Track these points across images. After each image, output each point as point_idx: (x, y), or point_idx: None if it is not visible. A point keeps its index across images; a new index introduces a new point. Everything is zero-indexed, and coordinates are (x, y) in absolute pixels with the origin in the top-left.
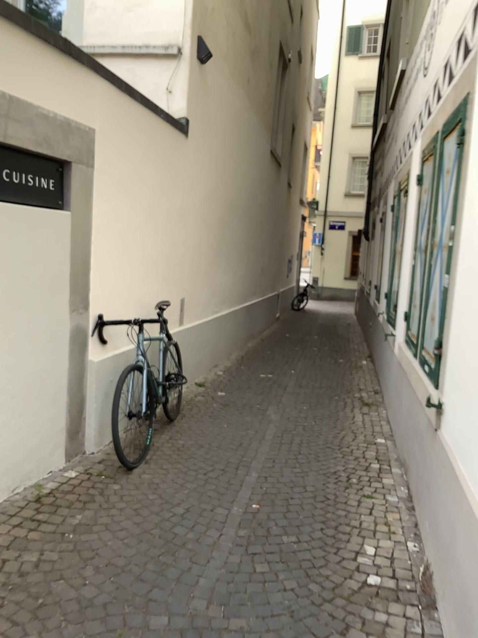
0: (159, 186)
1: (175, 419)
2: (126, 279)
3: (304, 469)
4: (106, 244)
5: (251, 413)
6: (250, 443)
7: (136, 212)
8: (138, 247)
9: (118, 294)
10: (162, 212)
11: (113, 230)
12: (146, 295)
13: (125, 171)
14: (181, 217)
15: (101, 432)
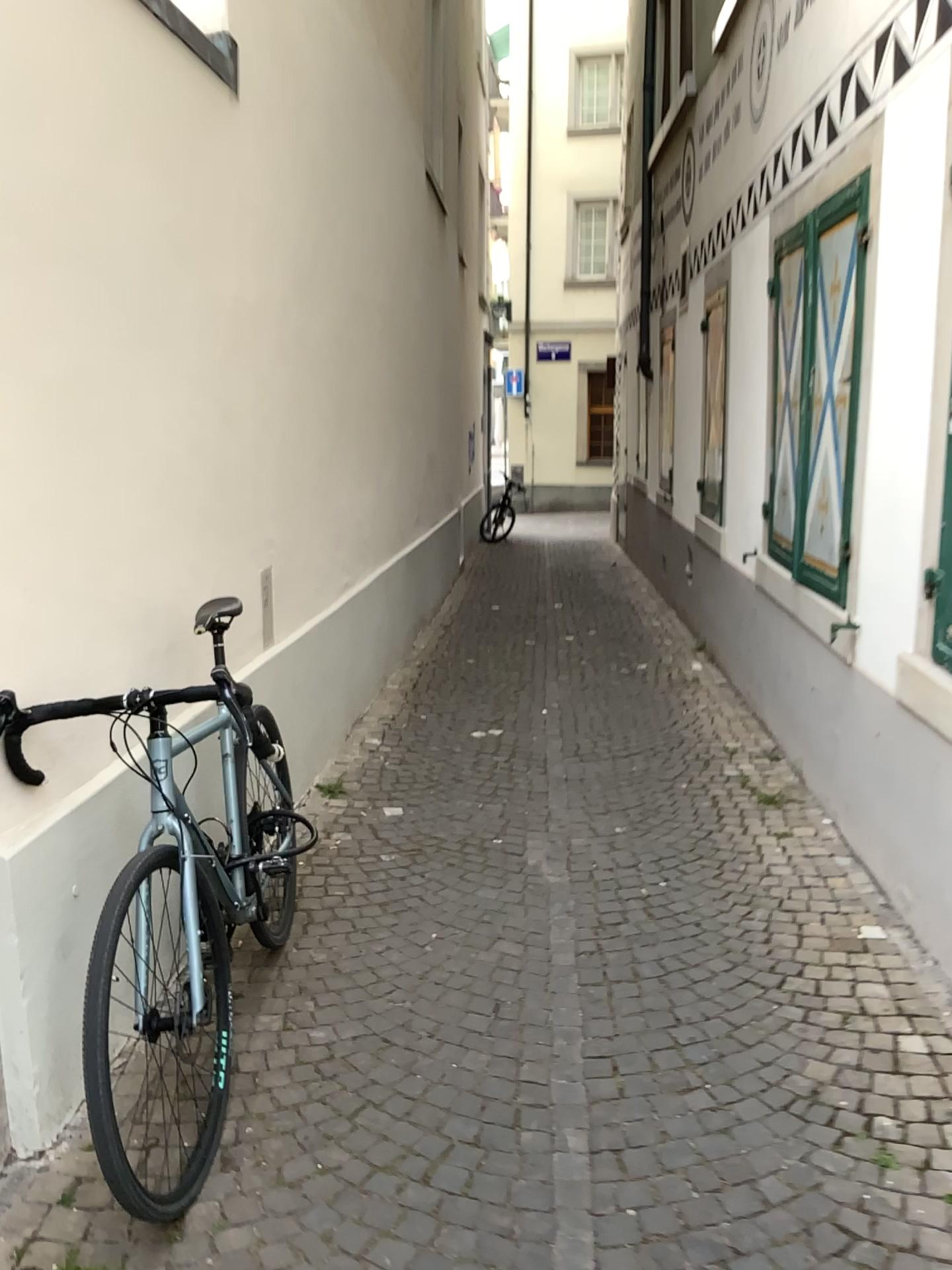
0: (173, 239)
1: (289, 936)
2: (92, 549)
3: (722, 1098)
4: (0, 439)
5: (493, 873)
6: (524, 996)
7: (103, 323)
8: (123, 438)
9: (70, 604)
10: (188, 323)
11: (24, 386)
12: (166, 587)
13: (48, 177)
14: (245, 336)
15: (58, 1079)
